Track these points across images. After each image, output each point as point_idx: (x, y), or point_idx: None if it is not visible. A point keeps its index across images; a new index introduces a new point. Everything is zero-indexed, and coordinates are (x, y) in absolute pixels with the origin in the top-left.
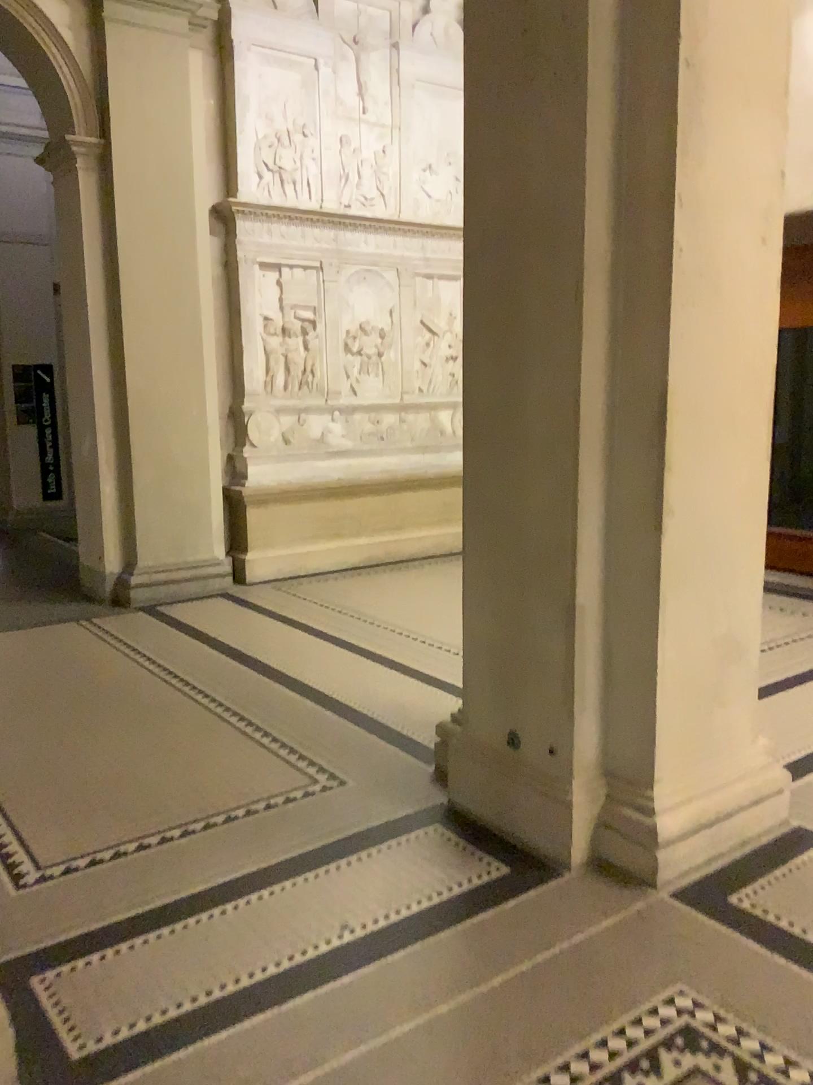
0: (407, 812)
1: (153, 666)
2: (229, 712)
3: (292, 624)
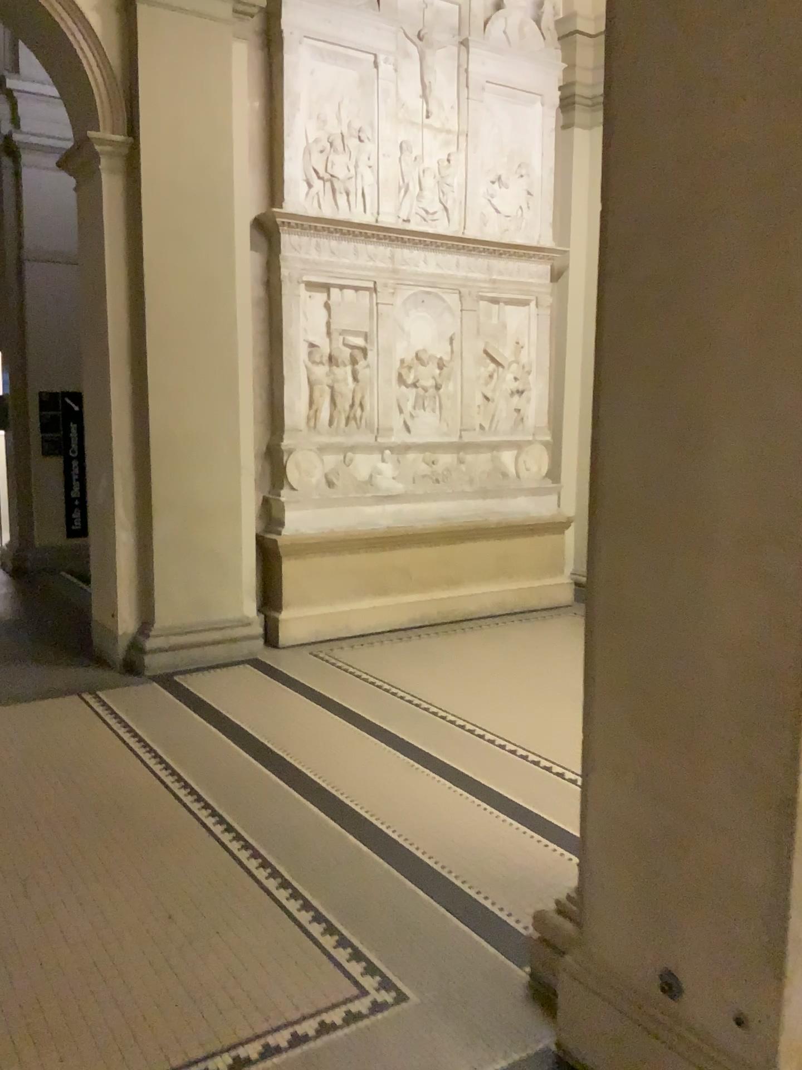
0: (498, 1063)
1: (159, 768)
2: (248, 846)
3: (332, 709)
